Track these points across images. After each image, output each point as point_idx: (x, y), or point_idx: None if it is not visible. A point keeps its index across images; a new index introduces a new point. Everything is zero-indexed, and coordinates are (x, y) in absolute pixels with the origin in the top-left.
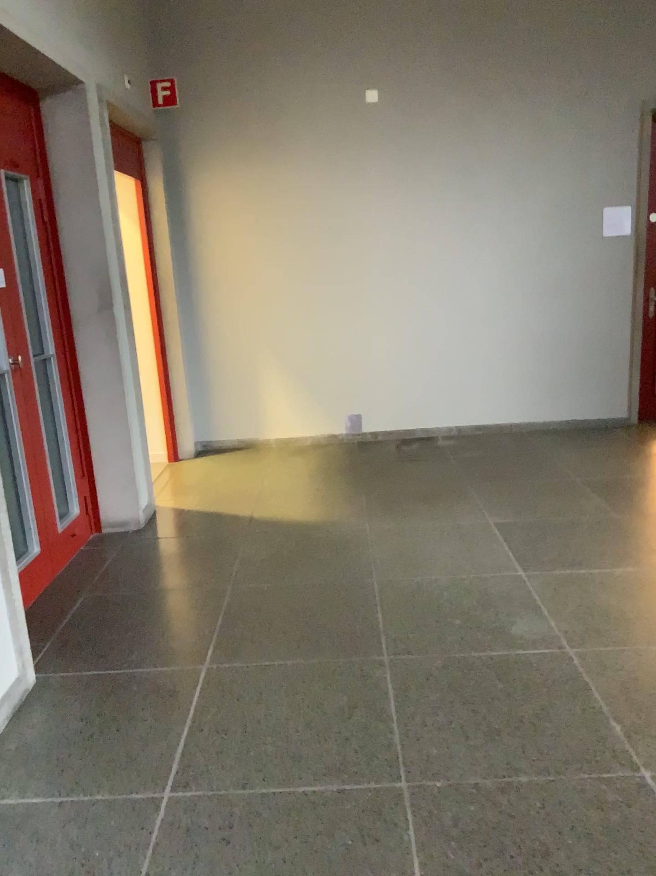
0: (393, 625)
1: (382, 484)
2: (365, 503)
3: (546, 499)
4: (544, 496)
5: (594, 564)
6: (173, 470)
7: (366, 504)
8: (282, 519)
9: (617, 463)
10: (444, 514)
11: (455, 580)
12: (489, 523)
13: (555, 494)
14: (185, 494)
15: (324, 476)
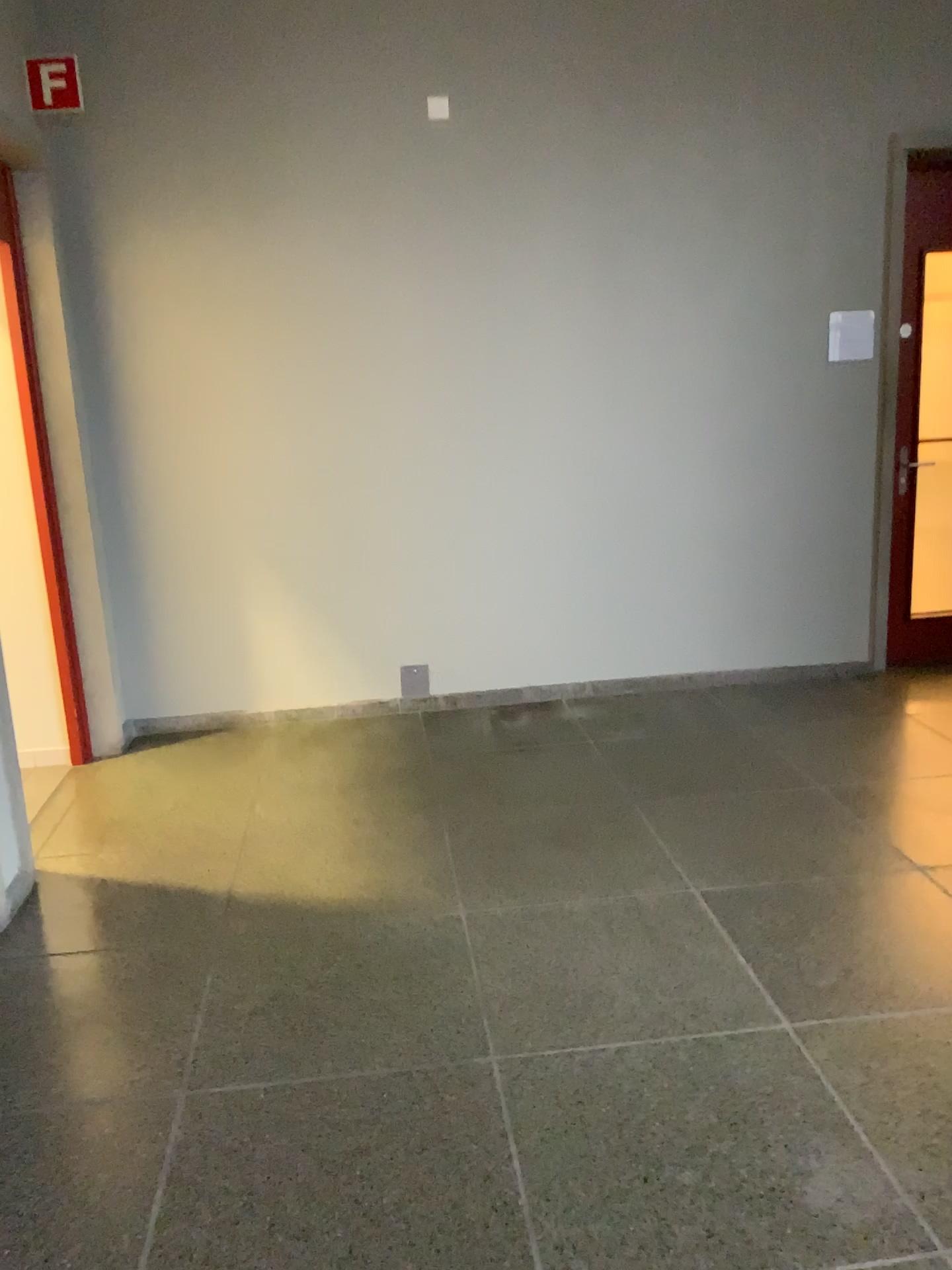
0: (550, 1199)
1: (477, 808)
2: (451, 856)
3: (784, 838)
4: (779, 831)
5: (924, 1000)
6: (82, 786)
7: (454, 856)
8: (293, 899)
9: (884, 753)
10: (605, 877)
11: (657, 1053)
12: (694, 899)
13: (796, 824)
14: (101, 842)
15: (369, 793)
